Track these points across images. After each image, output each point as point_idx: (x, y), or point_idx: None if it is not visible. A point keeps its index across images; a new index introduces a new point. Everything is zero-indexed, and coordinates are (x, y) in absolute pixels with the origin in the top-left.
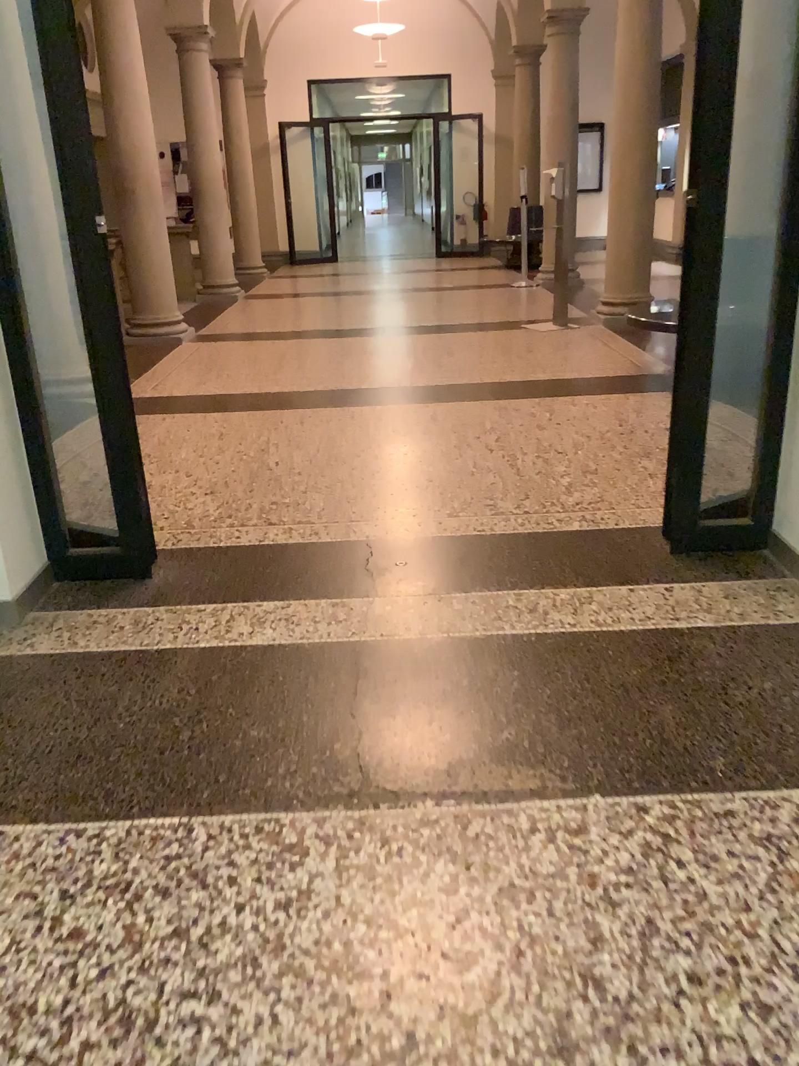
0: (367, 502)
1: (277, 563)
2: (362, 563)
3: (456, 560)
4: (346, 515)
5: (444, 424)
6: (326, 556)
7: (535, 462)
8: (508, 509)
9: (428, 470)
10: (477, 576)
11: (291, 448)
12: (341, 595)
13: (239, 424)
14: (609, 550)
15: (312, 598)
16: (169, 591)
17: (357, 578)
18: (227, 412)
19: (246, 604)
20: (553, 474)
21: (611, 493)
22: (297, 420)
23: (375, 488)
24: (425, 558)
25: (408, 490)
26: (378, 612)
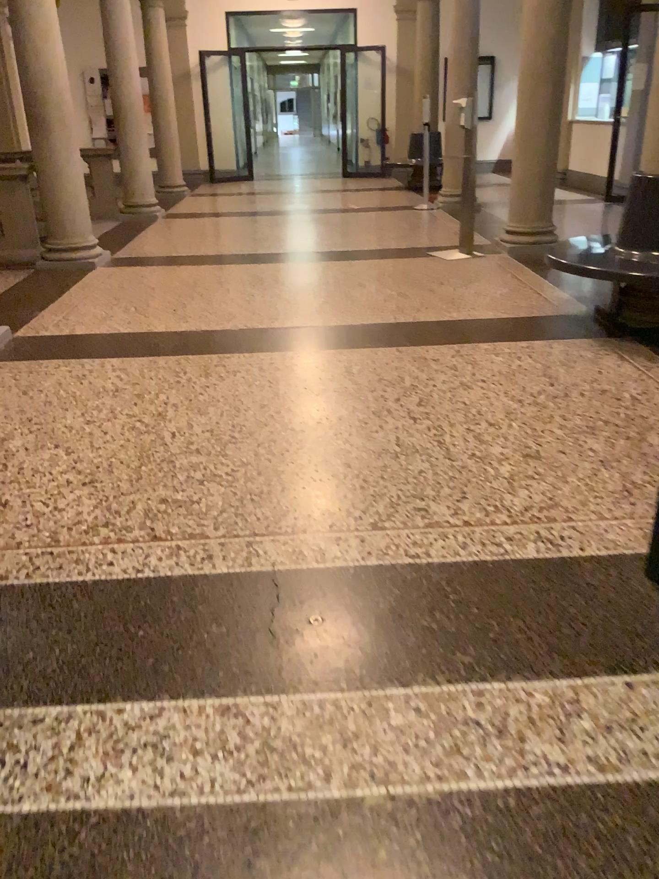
0: (275, 502)
1: (158, 616)
2: (267, 619)
3: (387, 613)
4: (249, 525)
5: (360, 380)
6: (222, 602)
7: (465, 438)
8: (444, 519)
9: (346, 452)
10: (417, 648)
11: (192, 413)
12: (236, 687)
13: (139, 377)
14: (580, 597)
15: (198, 690)
16: (7, 676)
17: (260, 652)
18: (128, 361)
19: (106, 705)
20: (489, 458)
21: (562, 491)
22: (201, 374)
23: (285, 479)
24: (346, 611)
25: (323, 482)
26: (286, 726)
